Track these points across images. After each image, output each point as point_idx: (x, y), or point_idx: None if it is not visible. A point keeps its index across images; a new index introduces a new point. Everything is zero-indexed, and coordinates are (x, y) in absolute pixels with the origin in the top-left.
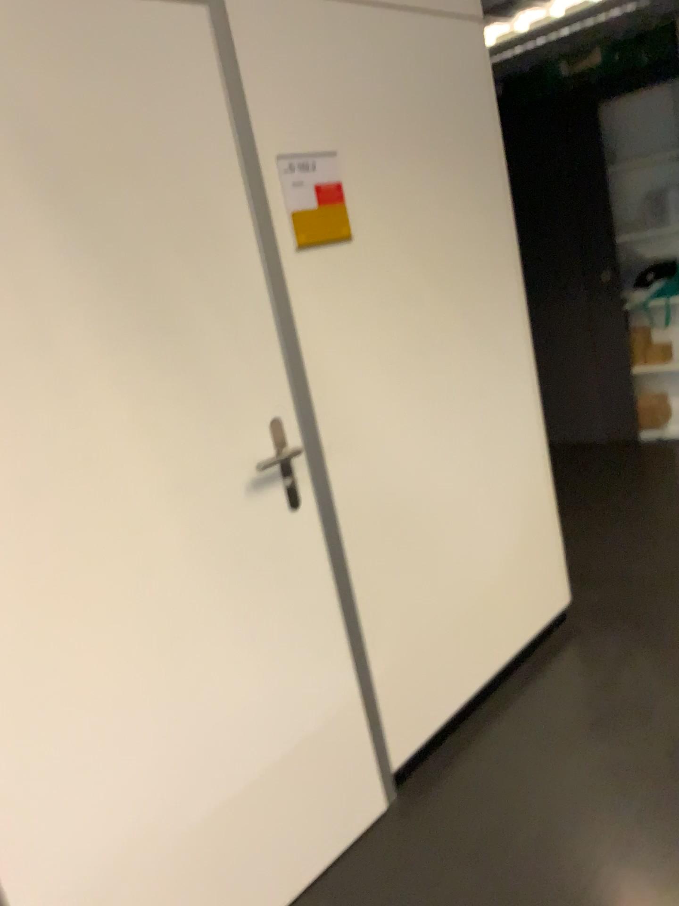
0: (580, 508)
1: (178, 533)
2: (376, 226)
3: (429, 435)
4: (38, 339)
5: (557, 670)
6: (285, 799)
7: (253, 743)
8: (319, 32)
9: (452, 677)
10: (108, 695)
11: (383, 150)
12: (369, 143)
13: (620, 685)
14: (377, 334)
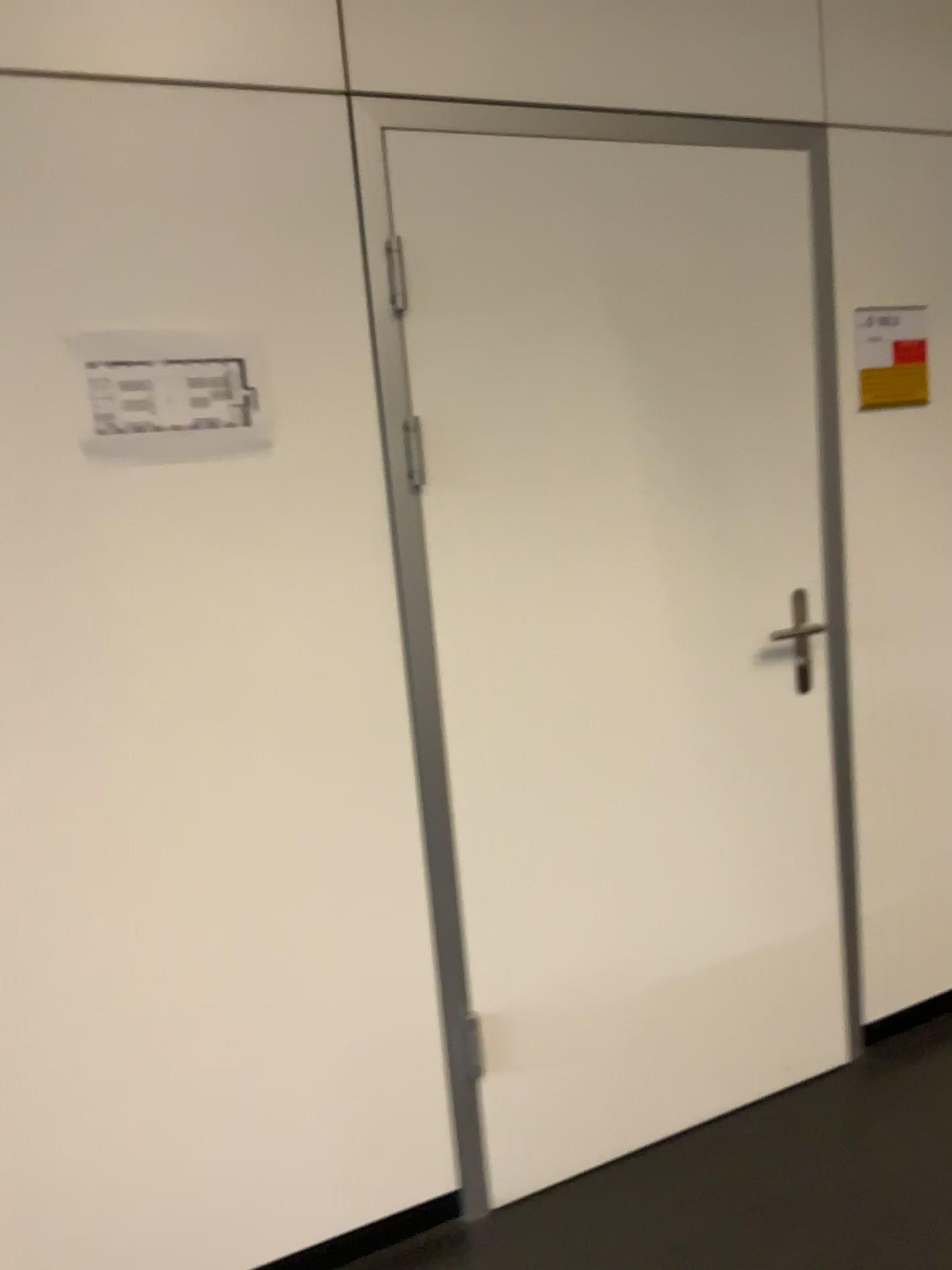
0: None
1: (680, 688)
2: None
3: None
4: (591, 474)
5: None
6: (735, 1002)
7: (713, 929)
8: (931, 171)
9: None
10: (587, 827)
11: None
12: None
13: None
14: (938, 516)
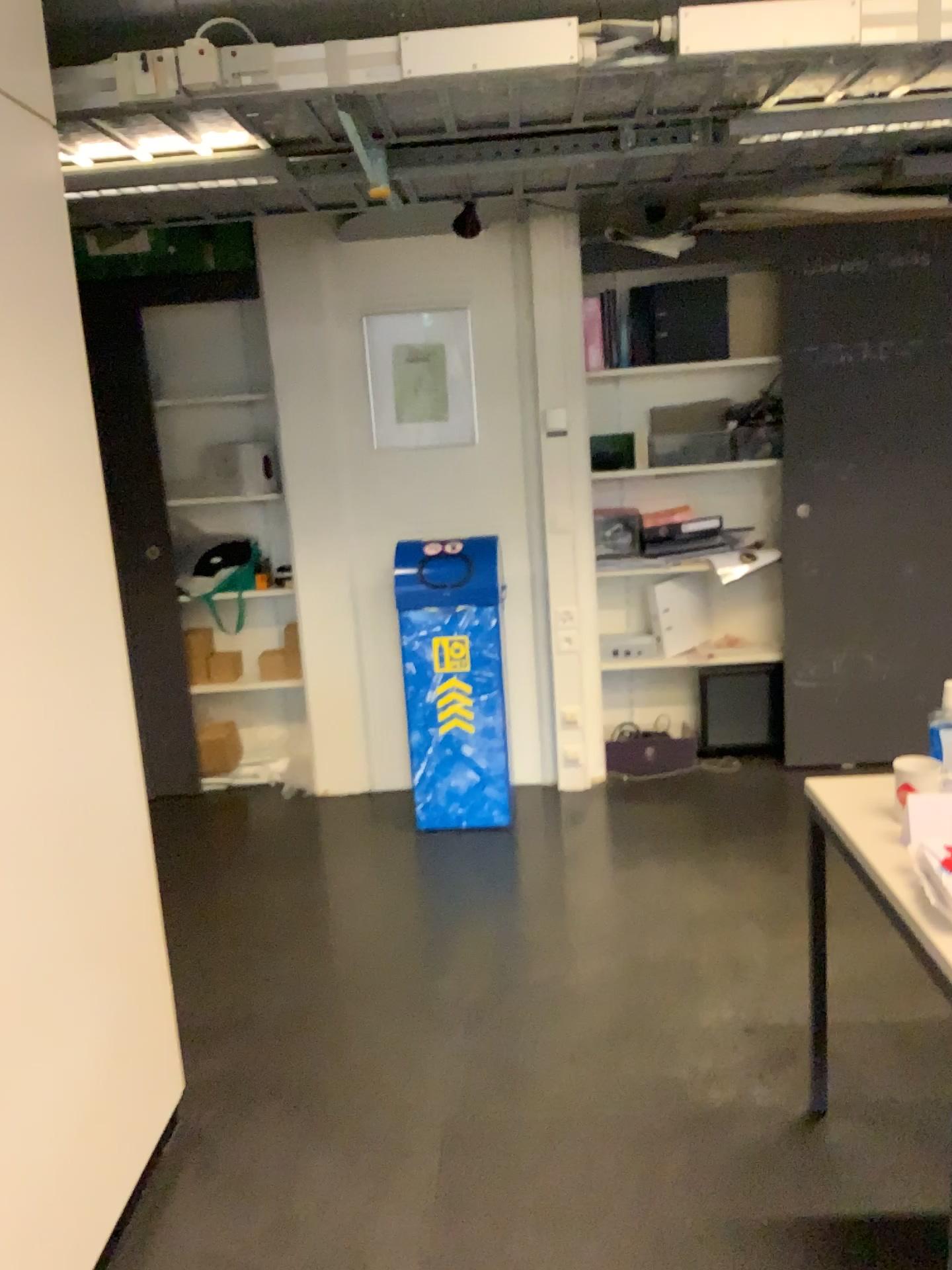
0: None
1: None
2: None
3: None
4: None
5: (190, 1228)
6: None
7: None
8: None
9: None
10: None
11: None
12: None
13: (301, 1226)
14: None
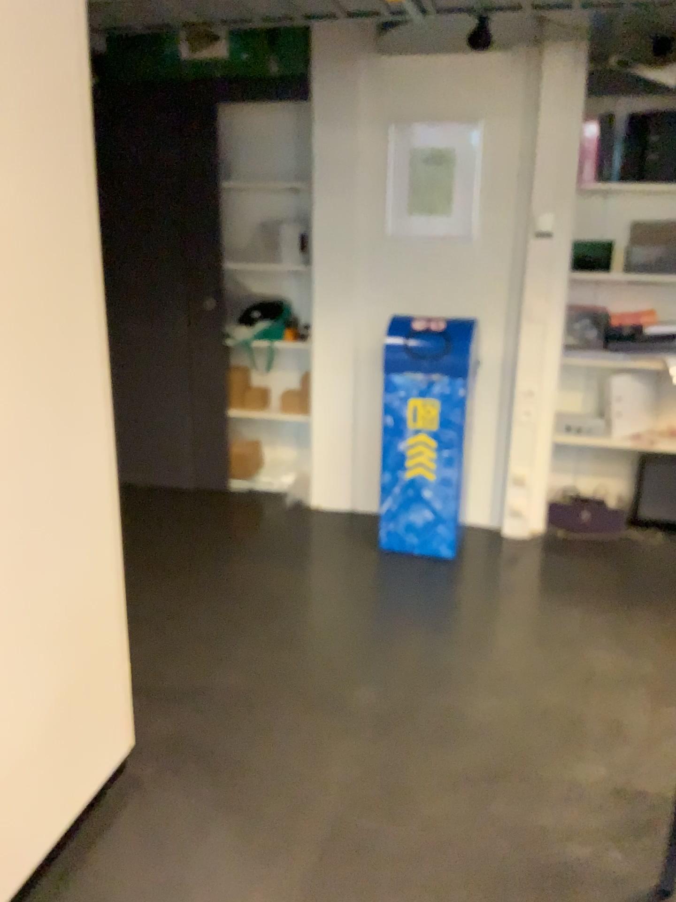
0: (157, 578)
1: None
2: None
3: None
4: None
5: (104, 867)
6: None
7: None
8: None
9: None
10: None
11: None
12: None
13: (188, 890)
14: None
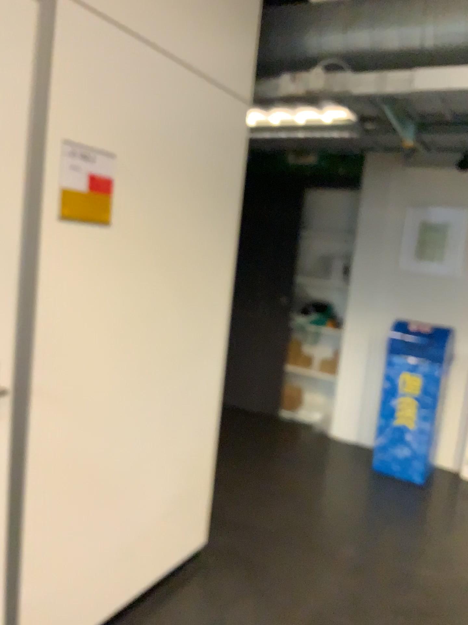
0: (228, 458)
1: None
2: (132, 221)
3: (128, 395)
4: None
5: (179, 601)
6: None
7: None
8: (129, 64)
9: (92, 601)
10: None
11: (154, 167)
12: (144, 158)
13: (223, 624)
14: (109, 305)
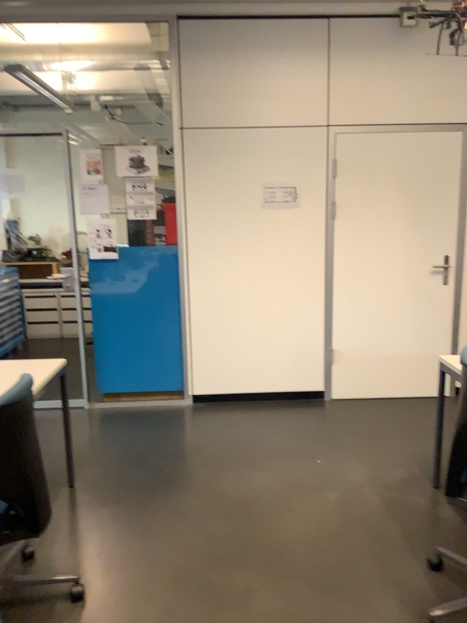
0: None
1: (401, 277)
2: None
3: None
4: (381, 218)
5: None
6: (409, 366)
7: (404, 344)
8: None
9: None
10: (369, 308)
11: None
12: None
13: None
14: None
